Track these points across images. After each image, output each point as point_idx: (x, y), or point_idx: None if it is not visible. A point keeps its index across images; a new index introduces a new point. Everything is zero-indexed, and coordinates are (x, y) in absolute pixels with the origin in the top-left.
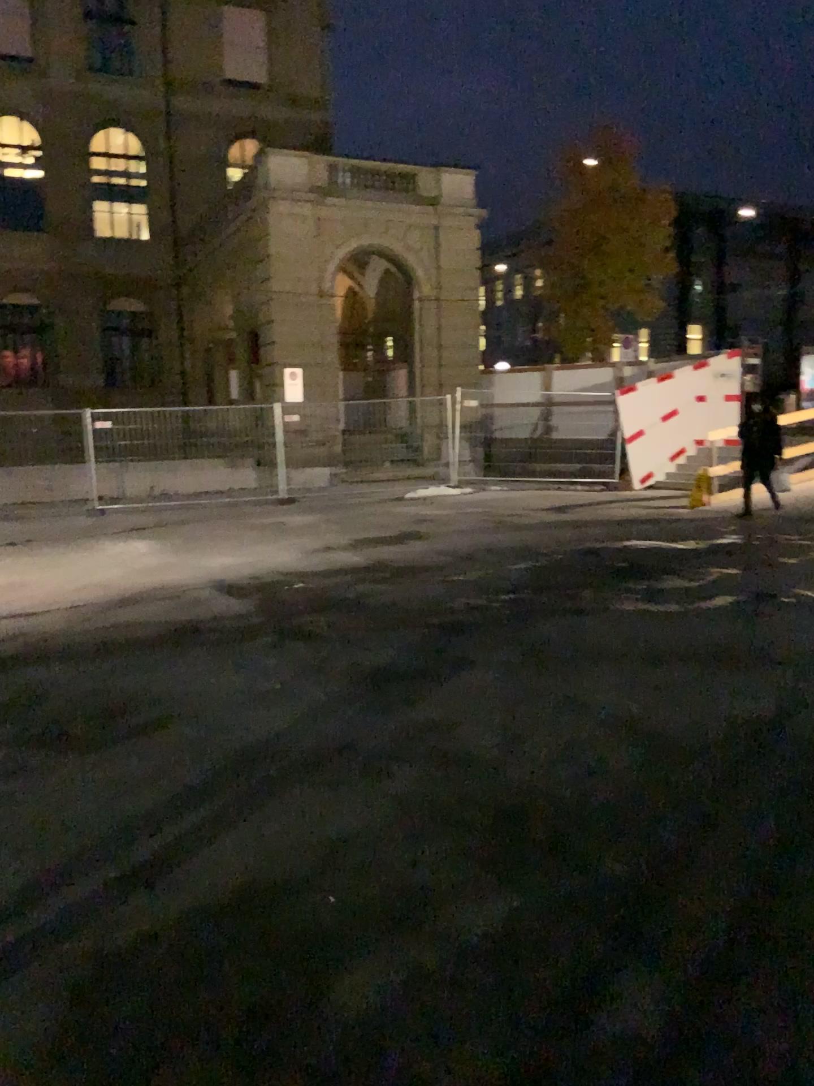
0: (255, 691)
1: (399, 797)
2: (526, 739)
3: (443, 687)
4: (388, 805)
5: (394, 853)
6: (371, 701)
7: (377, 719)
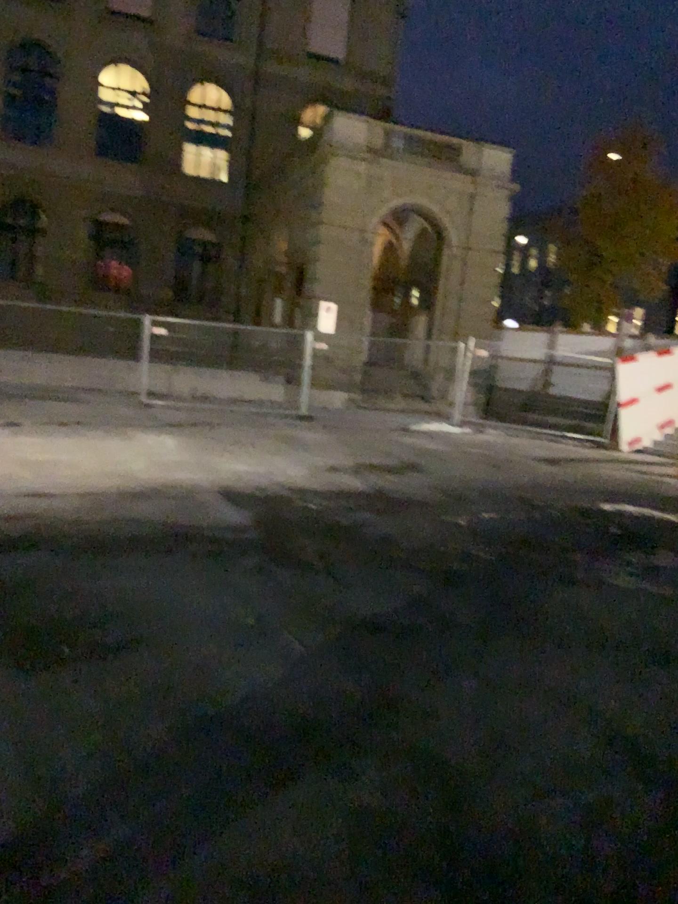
0: (225, 623)
1: (351, 804)
2: (506, 743)
3: (421, 652)
4: (336, 814)
5: (330, 903)
6: (341, 657)
7: (345, 683)
